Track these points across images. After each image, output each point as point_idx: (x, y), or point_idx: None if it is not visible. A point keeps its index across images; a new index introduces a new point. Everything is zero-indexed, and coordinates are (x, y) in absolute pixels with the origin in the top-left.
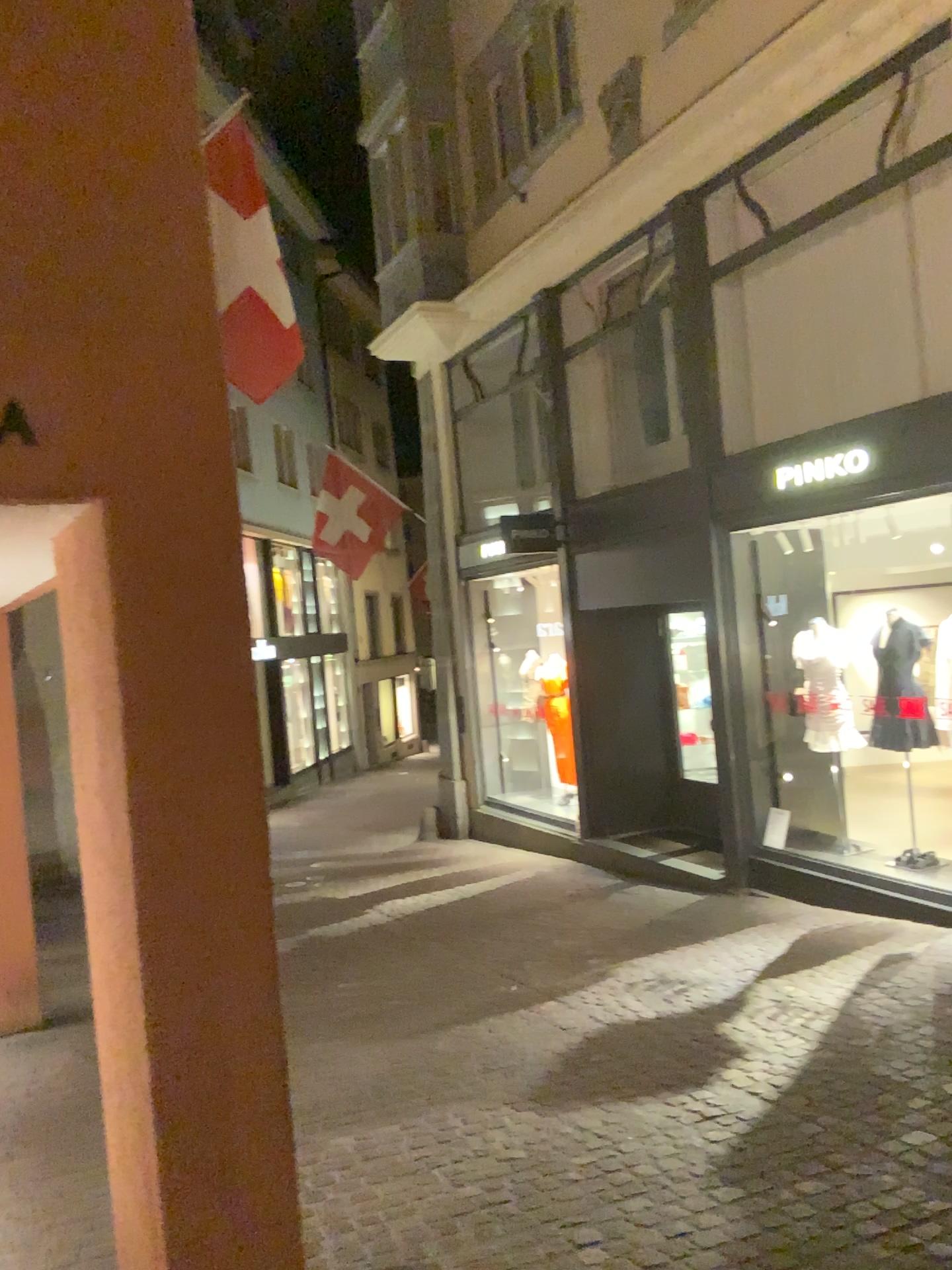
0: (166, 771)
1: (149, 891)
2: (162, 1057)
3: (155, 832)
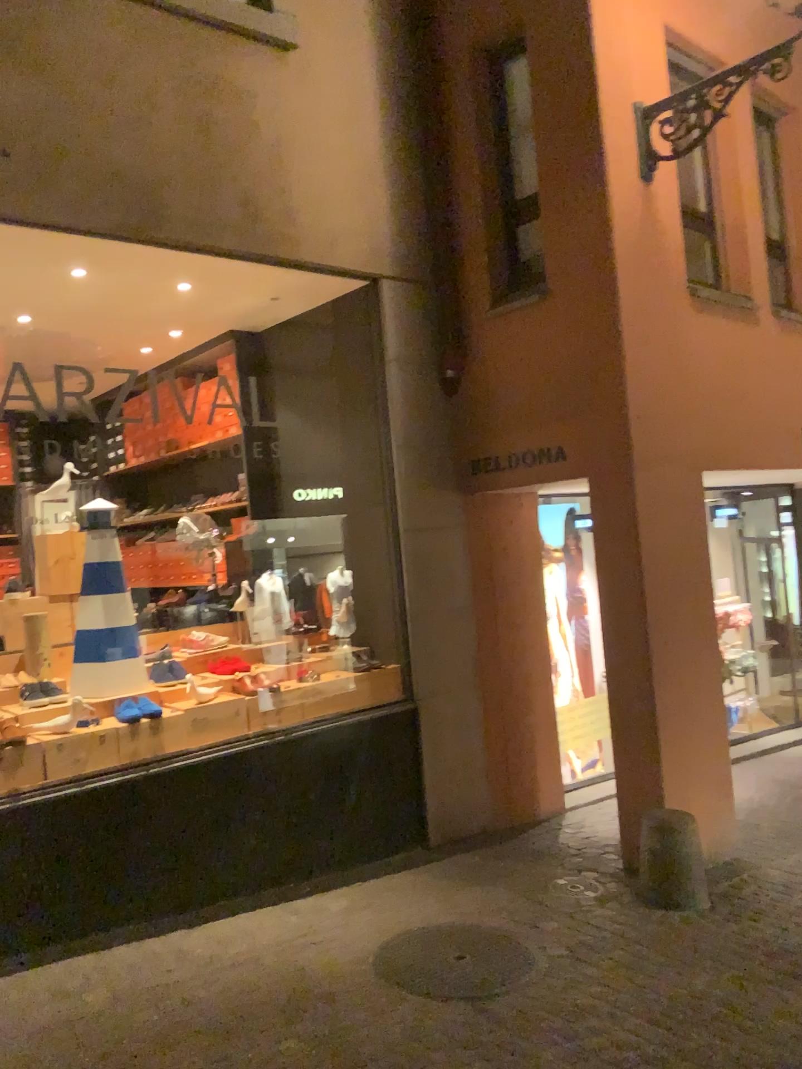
0: (613, 582)
1: (609, 627)
2: (613, 691)
3: (611, 605)
